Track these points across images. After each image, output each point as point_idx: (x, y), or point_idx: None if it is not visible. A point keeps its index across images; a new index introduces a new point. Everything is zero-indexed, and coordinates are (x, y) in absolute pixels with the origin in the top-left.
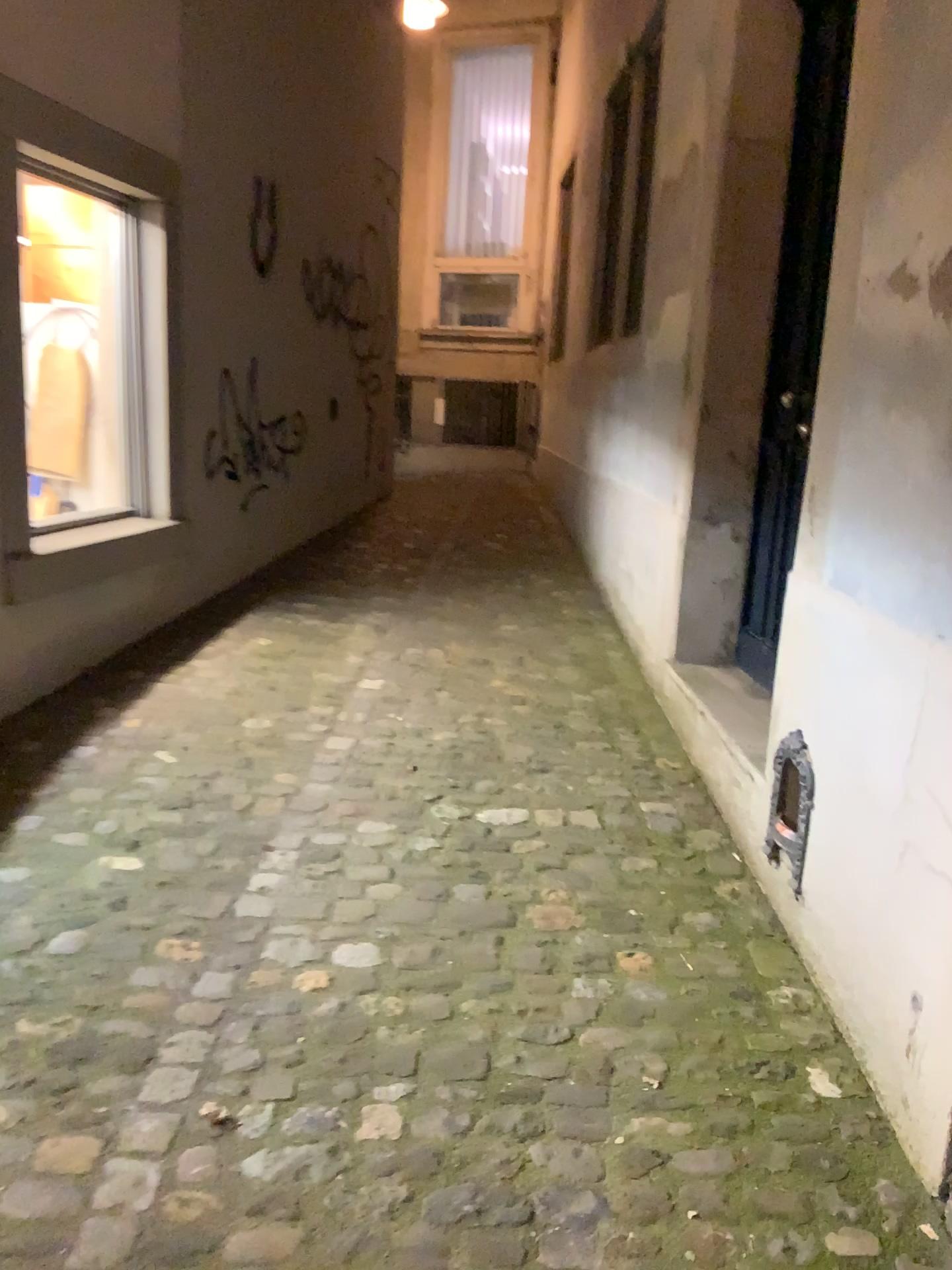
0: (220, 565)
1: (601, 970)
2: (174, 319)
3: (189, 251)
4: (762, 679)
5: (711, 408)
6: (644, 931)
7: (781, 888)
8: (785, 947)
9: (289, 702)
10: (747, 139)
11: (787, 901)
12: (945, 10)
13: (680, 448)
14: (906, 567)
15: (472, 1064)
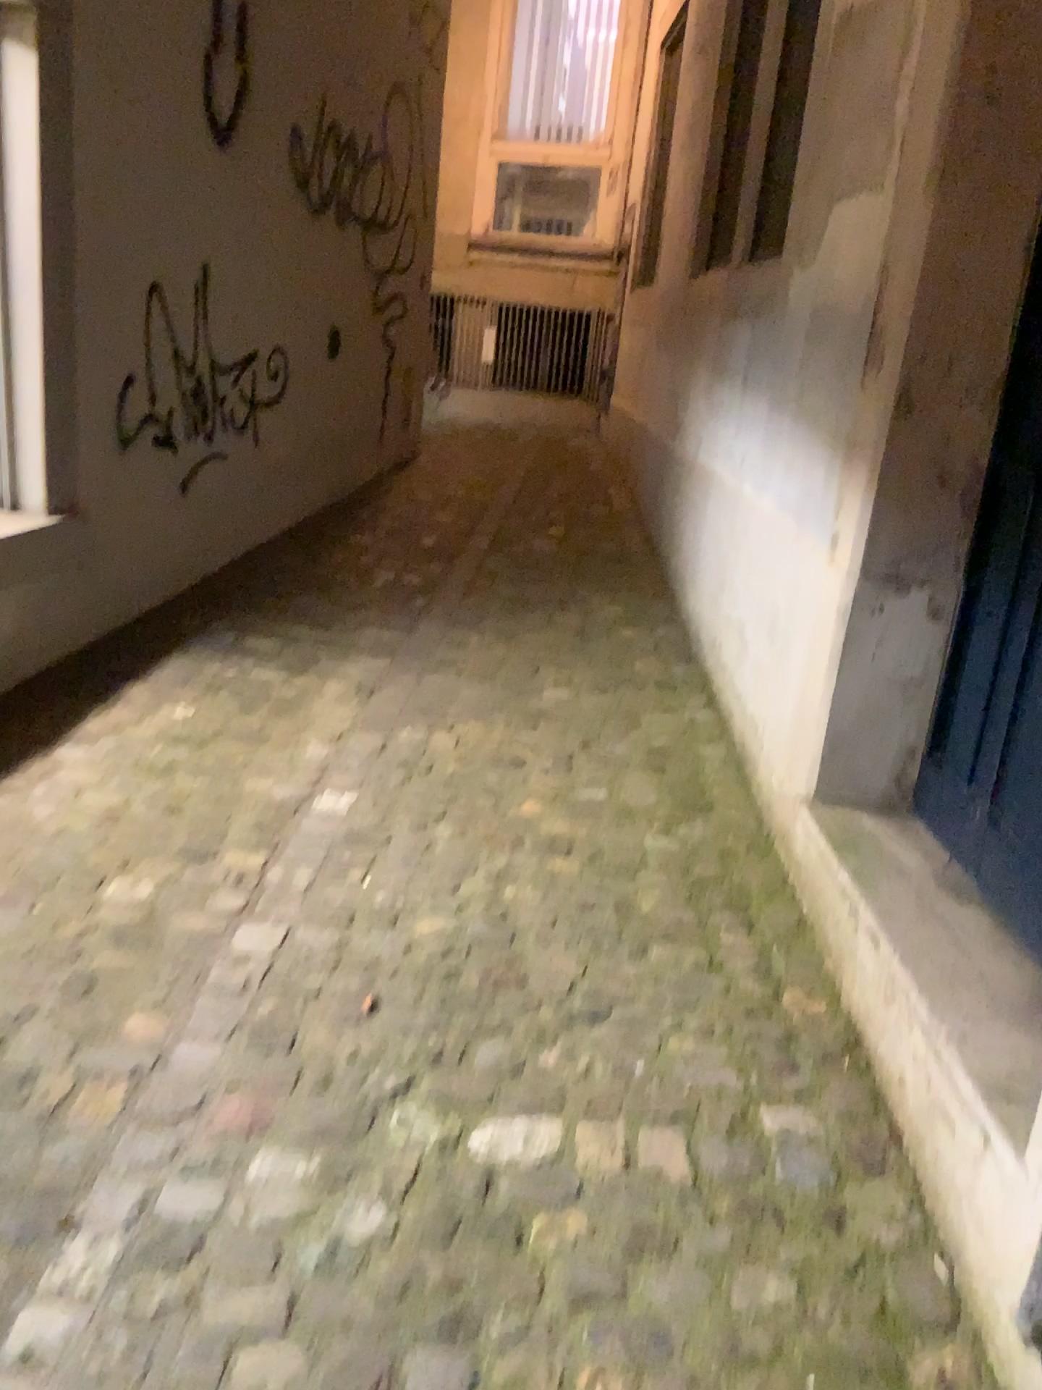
0: (143, 577)
1: None
2: (54, 202)
3: (84, 94)
4: (965, 863)
5: (912, 399)
6: None
7: None
8: None
9: (193, 843)
10: None
11: None
12: None
13: (851, 462)
14: None
15: None
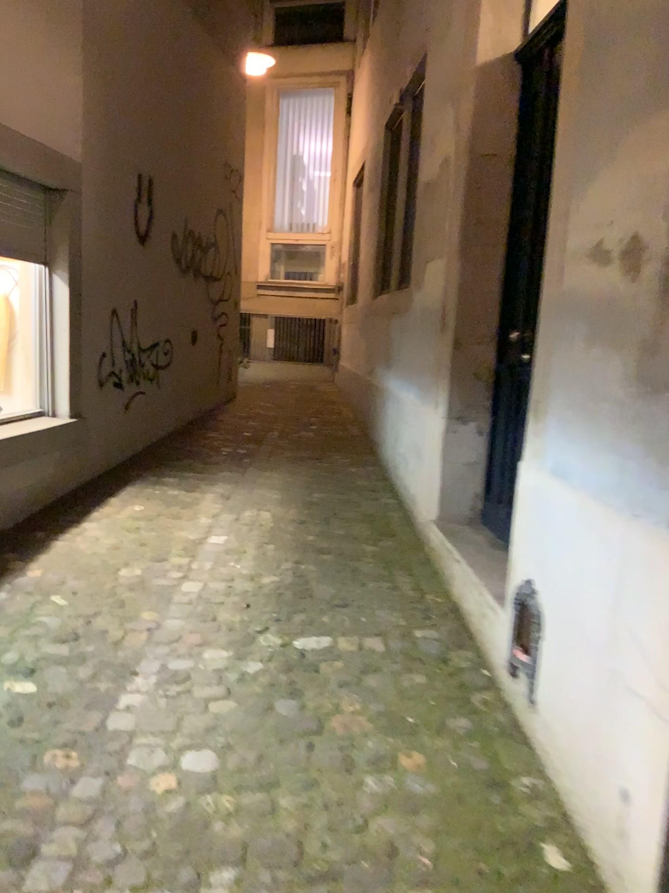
0: (108, 450)
1: (387, 768)
2: (76, 273)
3: (88, 226)
4: (501, 536)
5: (461, 341)
6: (418, 735)
7: (519, 699)
8: (523, 746)
9: (155, 555)
10: (484, 155)
11: (524, 709)
12: (626, 67)
13: (440, 370)
14: (608, 465)
15: (287, 852)
